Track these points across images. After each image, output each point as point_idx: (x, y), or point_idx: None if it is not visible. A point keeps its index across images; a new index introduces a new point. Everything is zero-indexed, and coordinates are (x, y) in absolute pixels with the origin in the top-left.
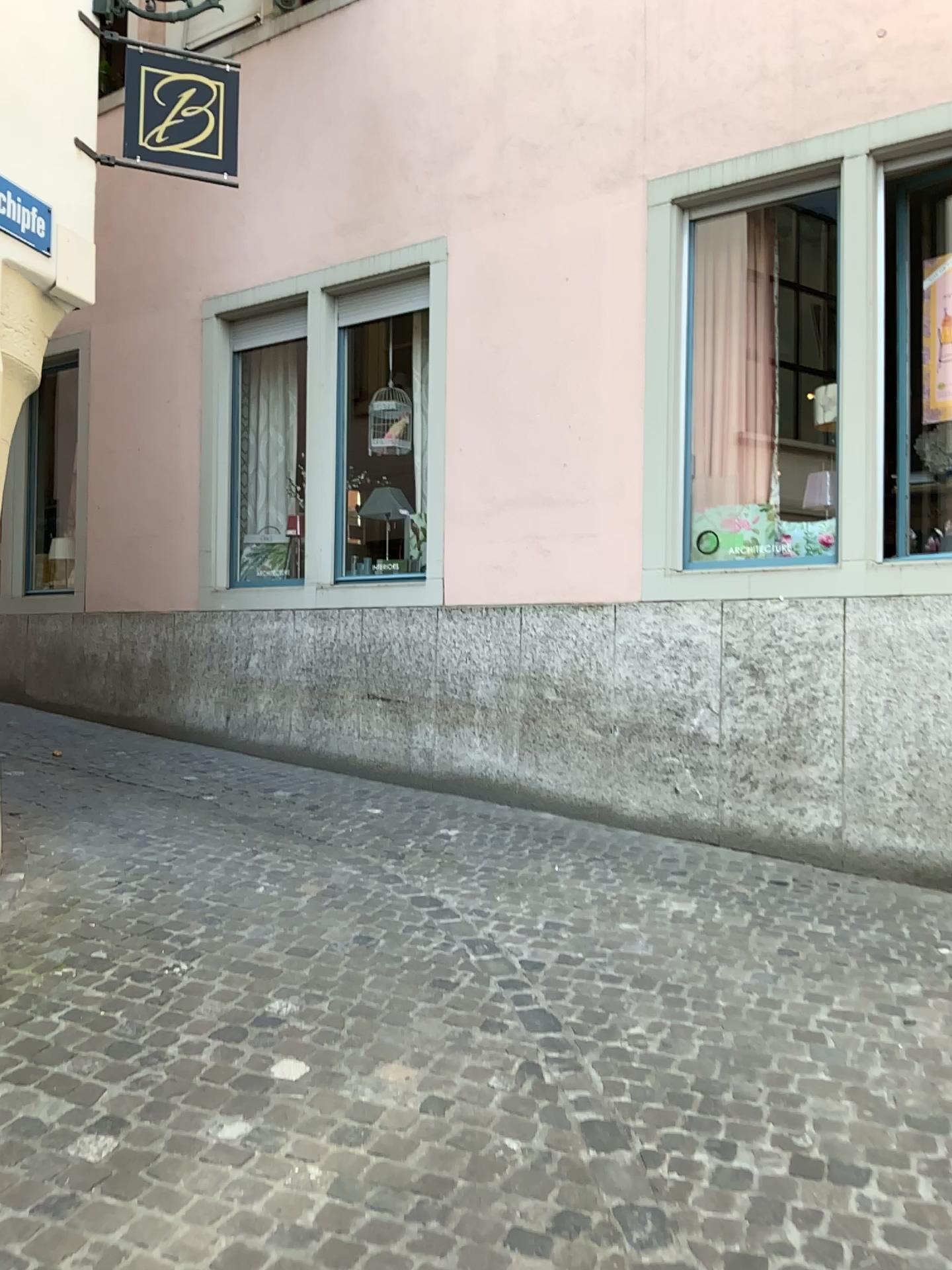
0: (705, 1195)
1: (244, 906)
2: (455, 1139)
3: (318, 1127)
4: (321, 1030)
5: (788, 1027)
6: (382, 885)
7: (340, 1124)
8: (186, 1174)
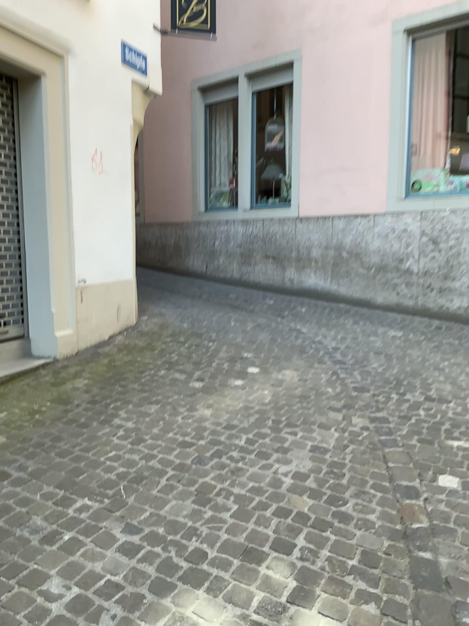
0: (394, 402)
1: (227, 328)
2: (311, 387)
3: (266, 382)
4: (262, 361)
5: (431, 365)
6: (277, 323)
7: (273, 382)
8: (227, 391)
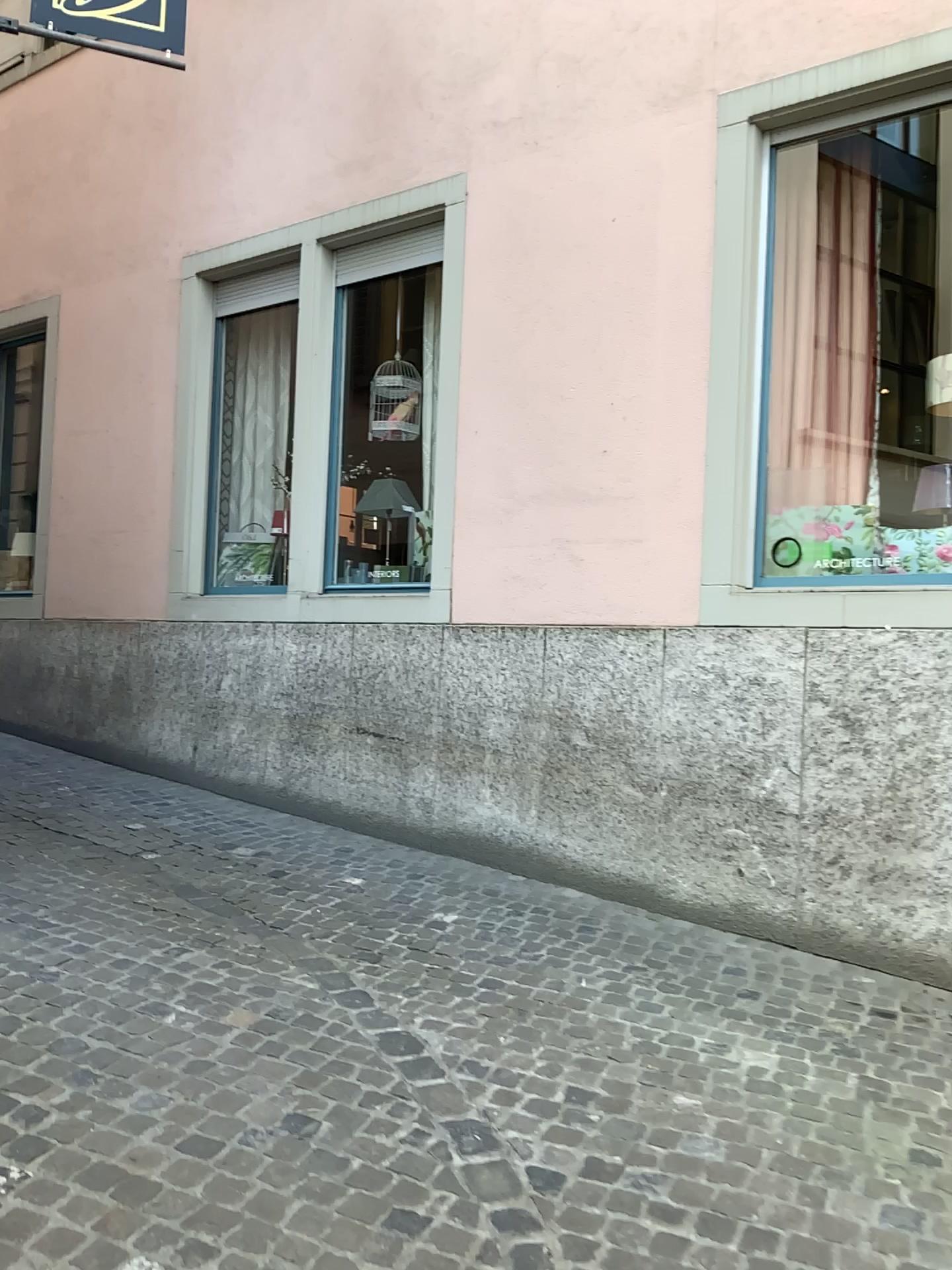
0: None
1: (138, 1051)
2: None
3: None
4: None
5: None
6: (342, 1012)
7: None
8: None
